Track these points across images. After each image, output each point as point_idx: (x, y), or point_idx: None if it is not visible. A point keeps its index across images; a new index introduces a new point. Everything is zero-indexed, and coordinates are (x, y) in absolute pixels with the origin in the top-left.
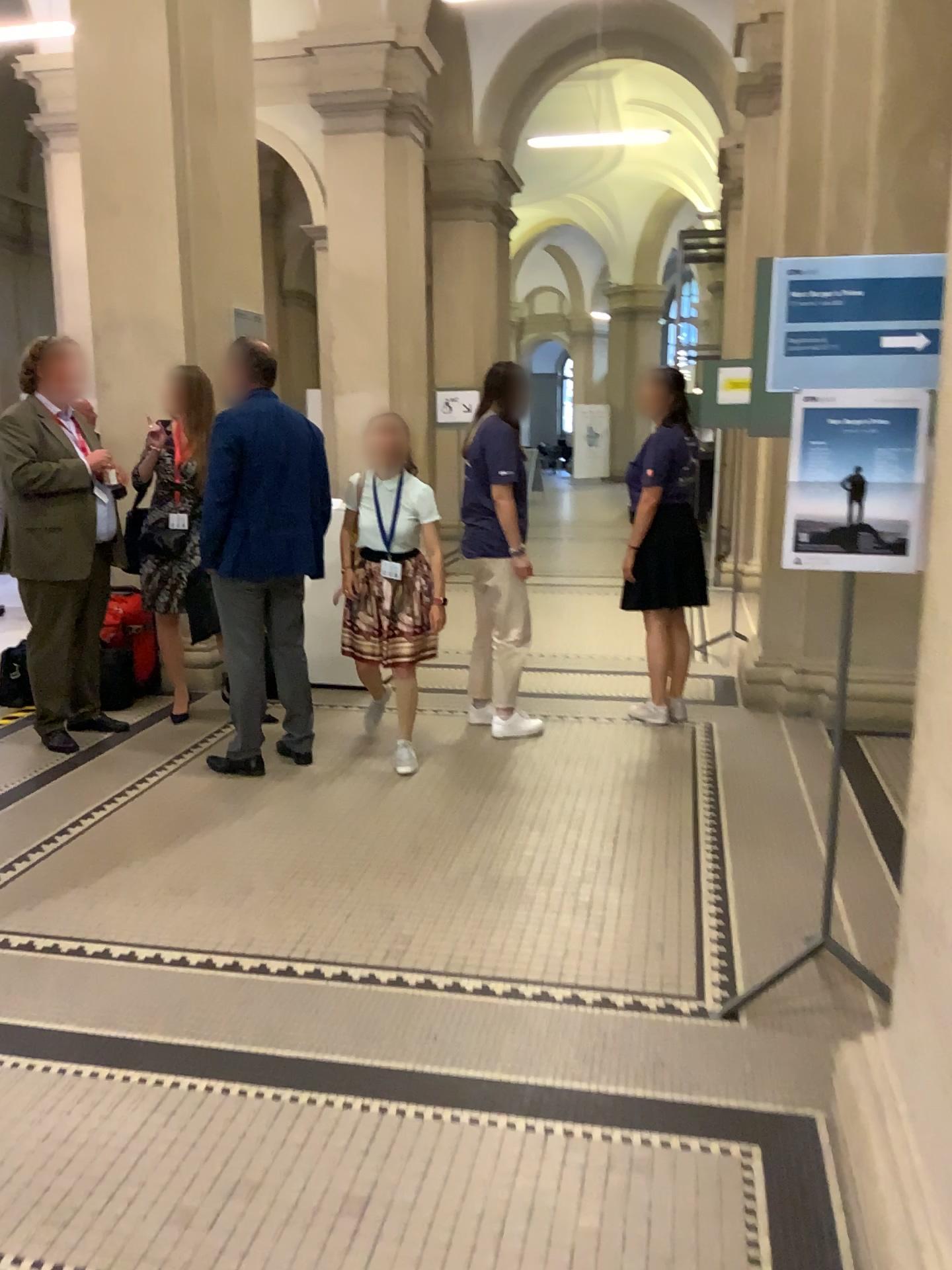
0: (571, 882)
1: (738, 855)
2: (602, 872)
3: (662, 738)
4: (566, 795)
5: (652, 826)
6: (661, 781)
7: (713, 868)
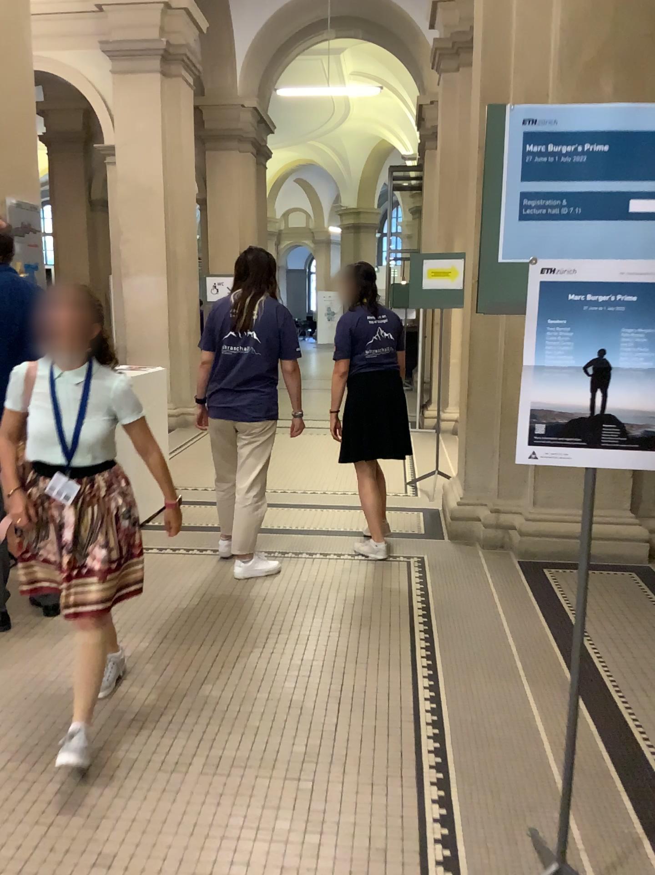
0: (290, 764)
1: (455, 719)
2: (322, 748)
3: (380, 577)
4: (292, 645)
5: (372, 683)
6: (380, 626)
7: (432, 739)
